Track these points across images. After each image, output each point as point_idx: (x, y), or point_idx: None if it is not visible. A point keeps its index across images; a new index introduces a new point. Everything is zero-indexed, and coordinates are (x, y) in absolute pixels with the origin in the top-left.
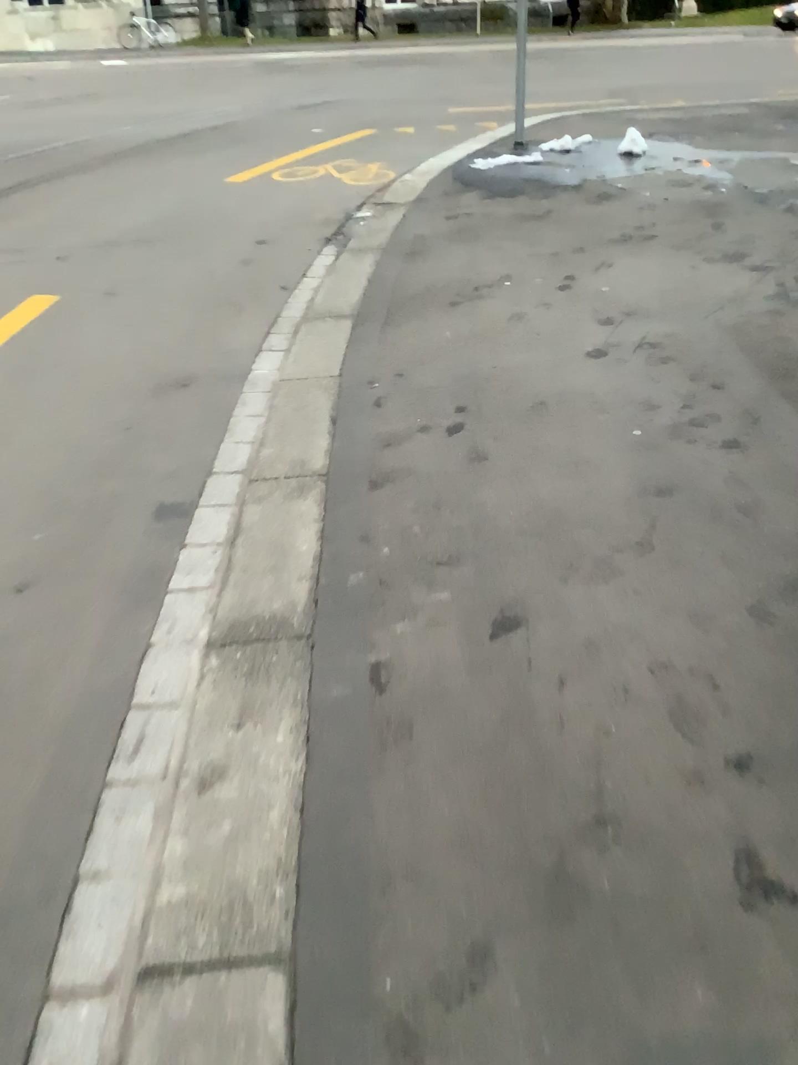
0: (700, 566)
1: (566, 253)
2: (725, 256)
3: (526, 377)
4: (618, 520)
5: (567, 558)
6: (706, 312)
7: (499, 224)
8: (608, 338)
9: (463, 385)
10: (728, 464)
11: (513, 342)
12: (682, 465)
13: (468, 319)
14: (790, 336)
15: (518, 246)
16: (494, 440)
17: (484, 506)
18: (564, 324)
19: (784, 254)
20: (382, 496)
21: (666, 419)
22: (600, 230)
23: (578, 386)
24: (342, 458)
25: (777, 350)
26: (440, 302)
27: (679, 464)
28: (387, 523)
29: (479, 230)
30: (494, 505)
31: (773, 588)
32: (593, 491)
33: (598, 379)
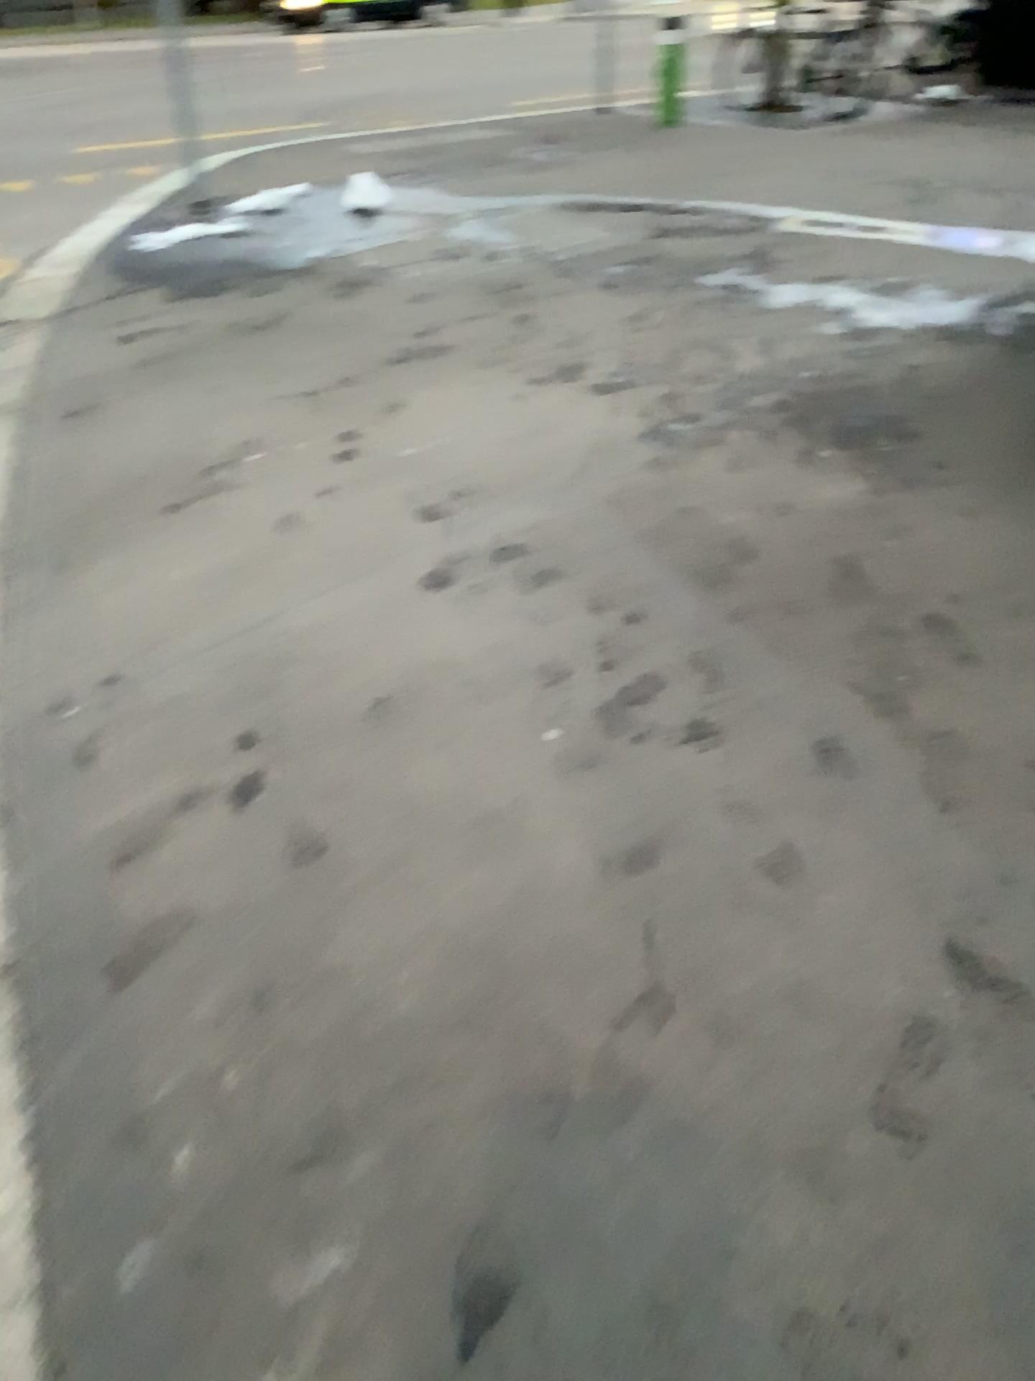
0: (762, 1031)
1: (328, 390)
2: (555, 369)
3: (339, 650)
4: (593, 953)
5: (541, 1076)
6: (567, 473)
7: (209, 346)
8: (444, 546)
9: (234, 686)
10: (712, 777)
11: (296, 578)
12: (649, 797)
13: (207, 543)
14: (697, 502)
15: (250, 384)
16: (323, 806)
17: (353, 979)
18: (367, 530)
19: (631, 358)
20: (149, 1005)
21: (587, 698)
22: (366, 343)
23: (428, 652)
24: (44, 919)
25: (690, 530)
26: (150, 510)
27: (642, 793)
28: (175, 1077)
29: (180, 360)
30: (370, 972)
31: (891, 1049)
32: (530, 892)
33: (457, 634)
